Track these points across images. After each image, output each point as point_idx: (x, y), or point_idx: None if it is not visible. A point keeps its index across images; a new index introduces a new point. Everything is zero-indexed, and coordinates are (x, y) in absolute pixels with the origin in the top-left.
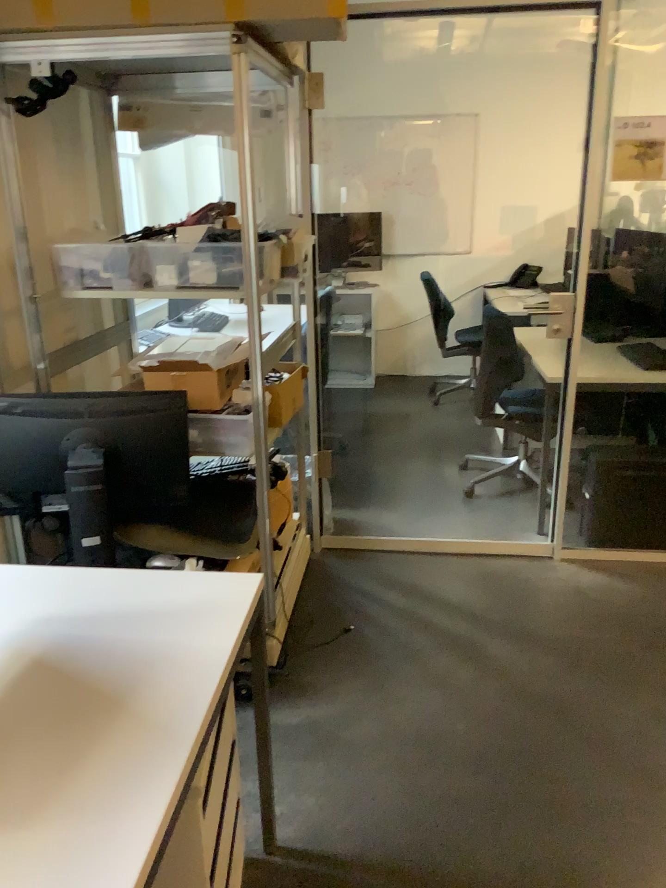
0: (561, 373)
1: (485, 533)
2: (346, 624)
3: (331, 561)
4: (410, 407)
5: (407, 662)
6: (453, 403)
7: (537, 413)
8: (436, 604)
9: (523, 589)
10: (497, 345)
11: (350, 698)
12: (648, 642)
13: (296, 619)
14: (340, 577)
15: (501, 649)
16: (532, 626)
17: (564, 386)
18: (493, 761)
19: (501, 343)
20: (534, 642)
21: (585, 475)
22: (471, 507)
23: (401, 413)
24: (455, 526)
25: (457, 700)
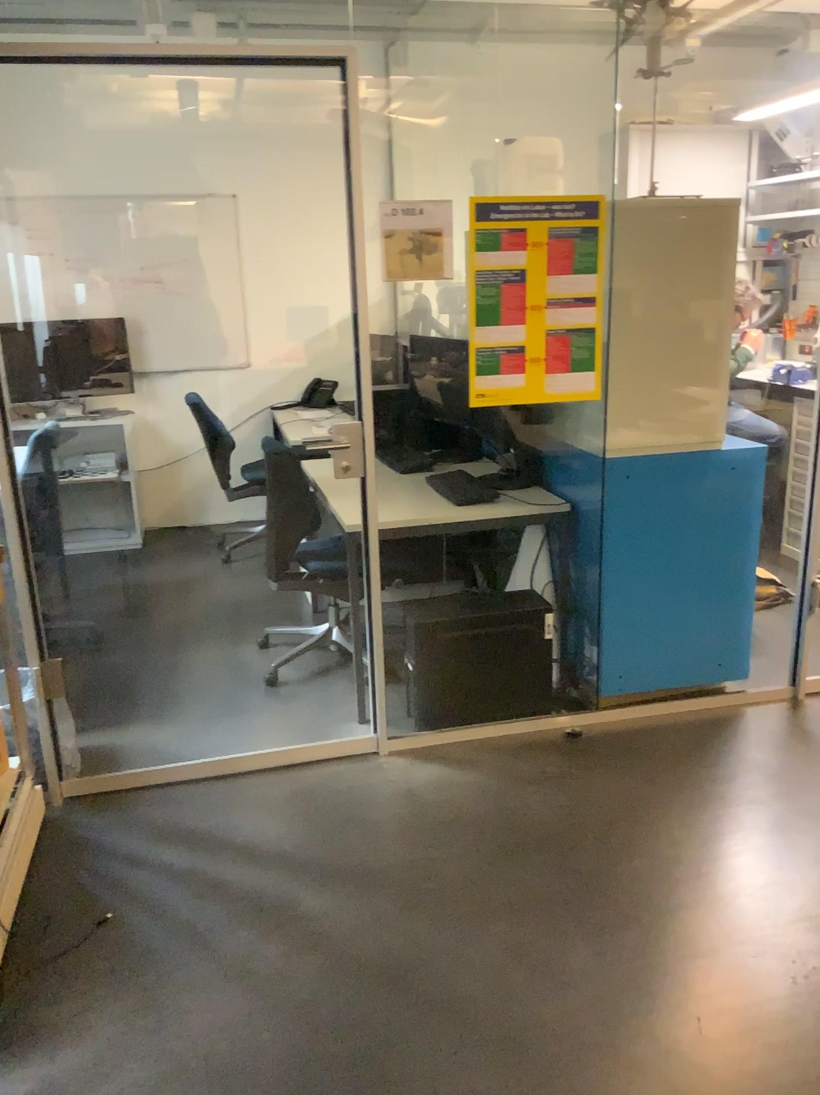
0: (359, 520)
1: (289, 738)
2: (97, 914)
3: (76, 816)
4: (188, 571)
5: (187, 955)
6: (244, 559)
7: (341, 569)
8: (227, 855)
9: (342, 810)
10: (282, 487)
11: (101, 1037)
12: (496, 854)
13: (19, 922)
14: (89, 838)
15: (315, 905)
16: (356, 861)
17: (365, 537)
18: (310, 1087)
19: (286, 485)
20: (357, 886)
21: (403, 645)
22: (269, 703)
23: (177, 581)
24: (249, 734)
25: (257, 1001)
